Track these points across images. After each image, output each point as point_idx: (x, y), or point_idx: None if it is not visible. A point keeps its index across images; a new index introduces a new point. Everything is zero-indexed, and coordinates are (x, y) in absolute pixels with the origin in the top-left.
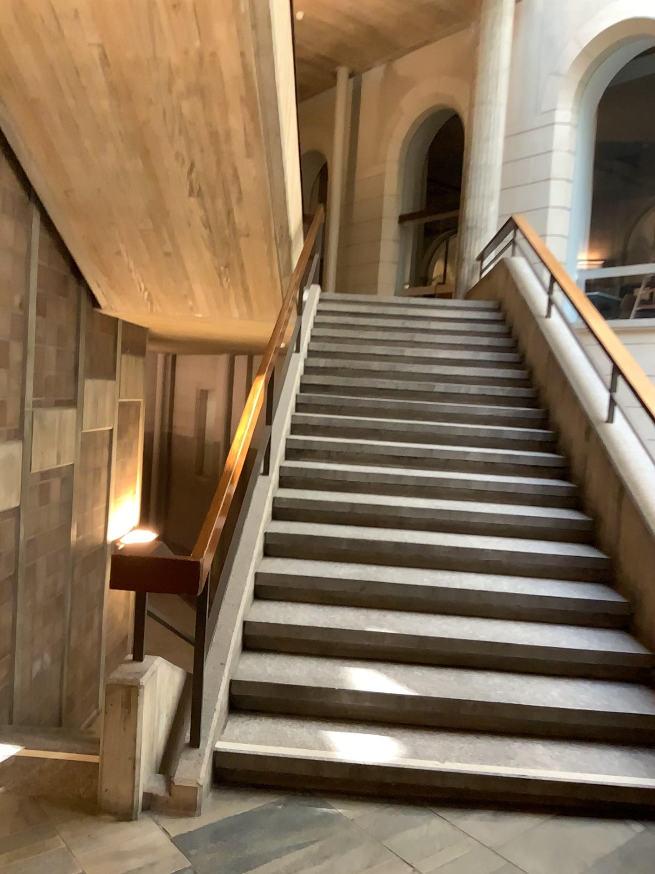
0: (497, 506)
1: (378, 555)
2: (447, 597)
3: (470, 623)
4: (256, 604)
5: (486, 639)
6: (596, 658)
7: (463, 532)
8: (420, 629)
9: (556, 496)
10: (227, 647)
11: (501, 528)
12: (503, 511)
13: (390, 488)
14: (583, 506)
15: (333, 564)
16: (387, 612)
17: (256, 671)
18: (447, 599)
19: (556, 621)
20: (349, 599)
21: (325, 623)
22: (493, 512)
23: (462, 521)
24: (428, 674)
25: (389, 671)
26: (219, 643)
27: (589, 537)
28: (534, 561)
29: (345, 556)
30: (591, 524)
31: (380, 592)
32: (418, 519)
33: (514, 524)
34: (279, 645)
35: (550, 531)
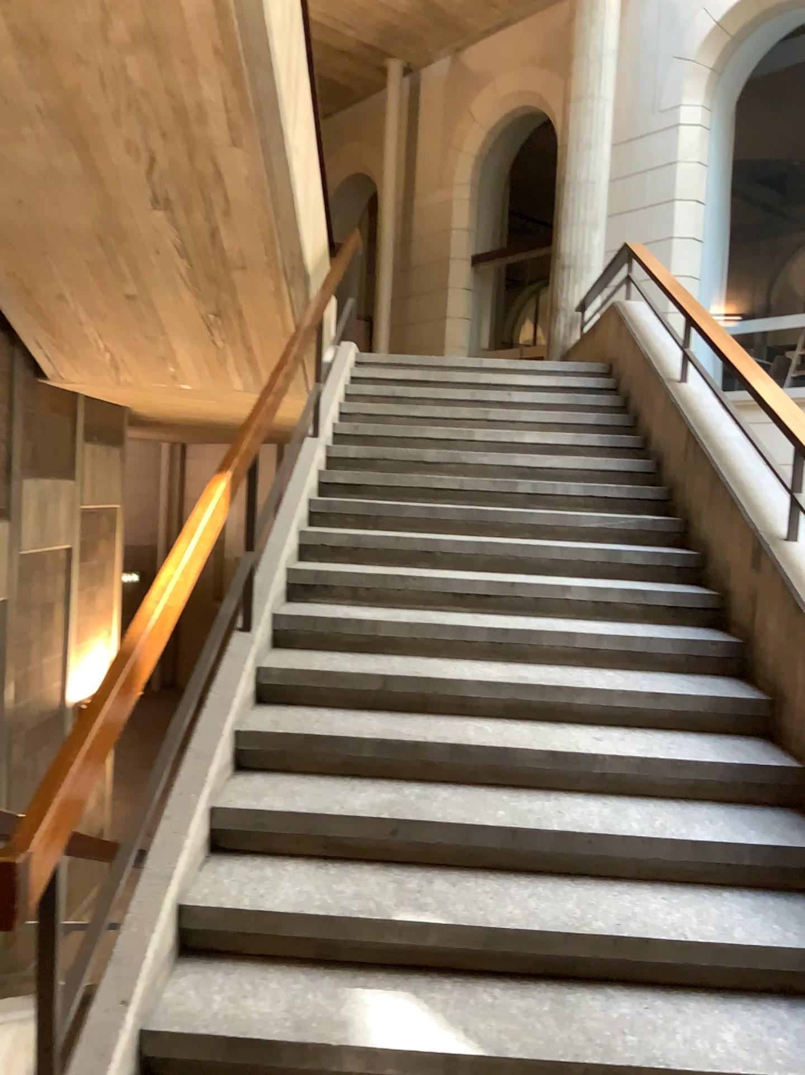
0: (617, 677)
1: (422, 768)
2: (538, 843)
3: (577, 894)
4: (210, 867)
5: (606, 927)
6: (800, 965)
7: (562, 723)
8: (490, 908)
9: (710, 660)
10: (138, 967)
11: (625, 716)
12: (627, 687)
13: (446, 649)
14: (753, 676)
15: (346, 788)
16: (435, 877)
17: (194, 1007)
18: (537, 849)
19: (723, 887)
20: (371, 852)
21: (326, 901)
22: (611, 688)
23: (561, 704)
24: (504, 1005)
25: (434, 1001)
26: (125, 961)
27: (767, 730)
28: (680, 775)
29: (368, 772)
30: (768, 705)
31: (424, 838)
32: (490, 702)
33: (644, 709)
34: (243, 948)
35: (704, 720)
